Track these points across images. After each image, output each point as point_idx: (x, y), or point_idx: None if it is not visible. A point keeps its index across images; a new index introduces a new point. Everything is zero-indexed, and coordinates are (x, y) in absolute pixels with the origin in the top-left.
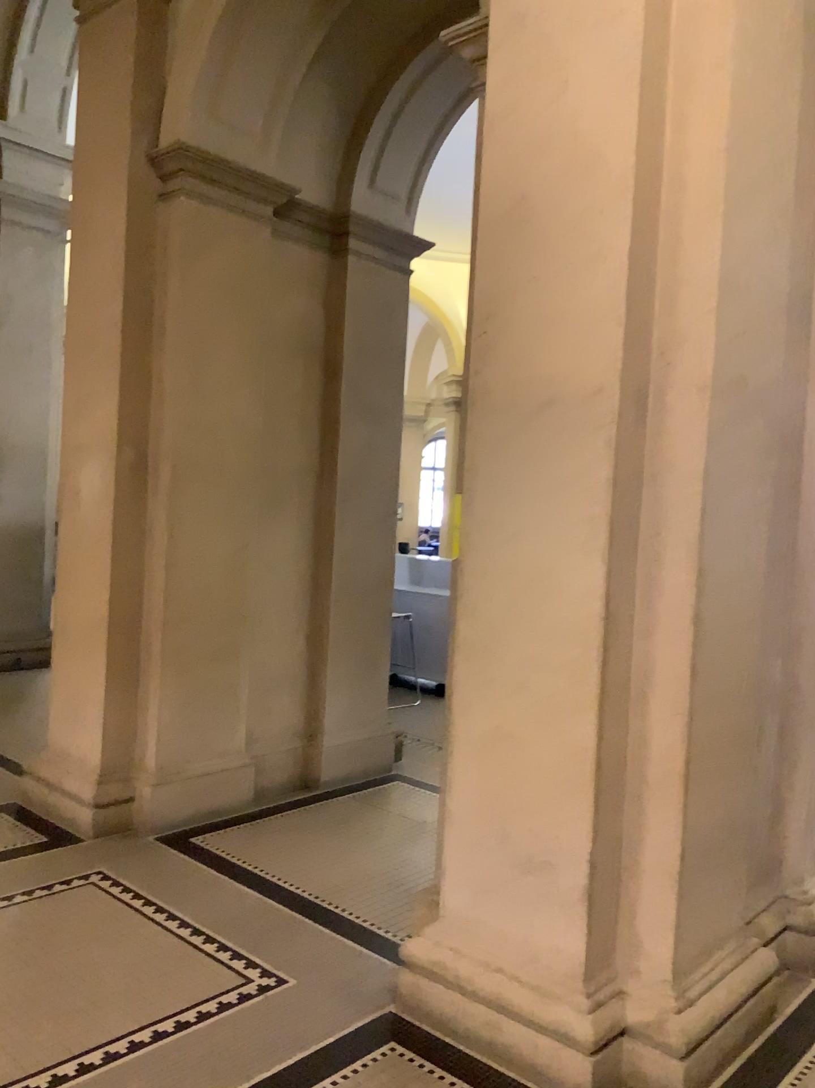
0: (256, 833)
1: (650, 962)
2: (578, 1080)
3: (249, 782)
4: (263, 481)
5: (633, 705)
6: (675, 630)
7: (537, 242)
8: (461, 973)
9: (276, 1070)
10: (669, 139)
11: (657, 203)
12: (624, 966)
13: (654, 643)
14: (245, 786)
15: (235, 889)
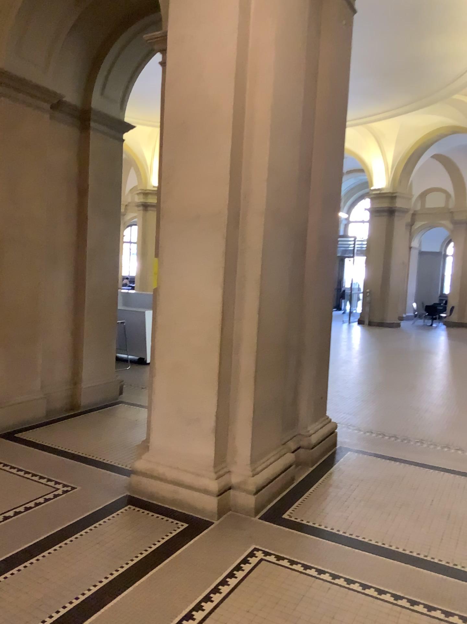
0: (50, 430)
1: (240, 458)
2: (211, 507)
3: (43, 406)
4: (47, 249)
5: (233, 349)
6: (250, 316)
7: (190, 143)
8: (159, 472)
9: (76, 519)
10: (247, 102)
11: (242, 130)
12: (230, 461)
13: (242, 322)
14: (41, 408)
15: (43, 453)
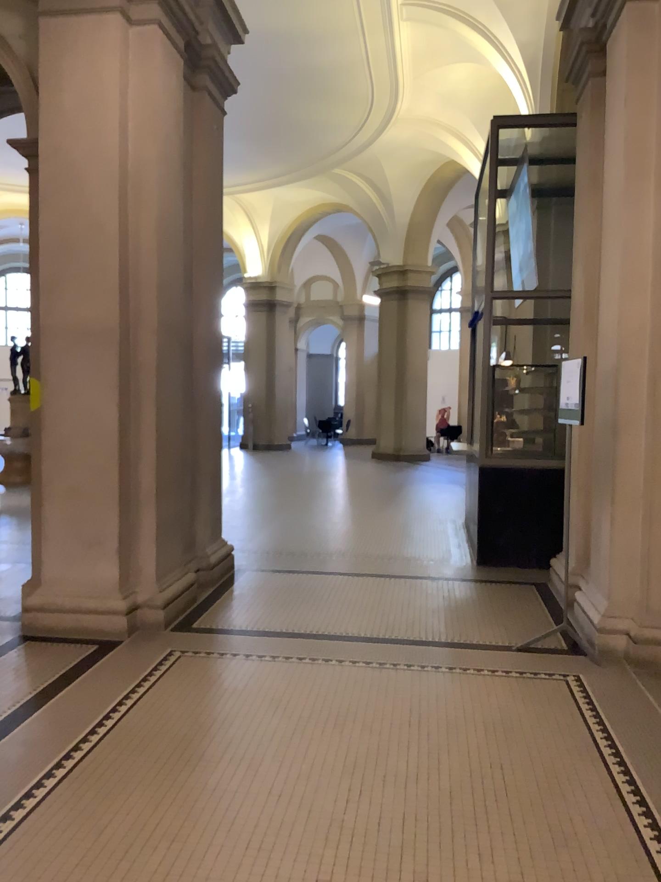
0: None
1: (145, 576)
2: (121, 626)
3: None
4: None
5: (132, 468)
6: (148, 434)
7: (74, 260)
8: (59, 603)
9: None
10: (133, 222)
11: (129, 249)
12: (135, 581)
13: (139, 441)
14: None
15: None
